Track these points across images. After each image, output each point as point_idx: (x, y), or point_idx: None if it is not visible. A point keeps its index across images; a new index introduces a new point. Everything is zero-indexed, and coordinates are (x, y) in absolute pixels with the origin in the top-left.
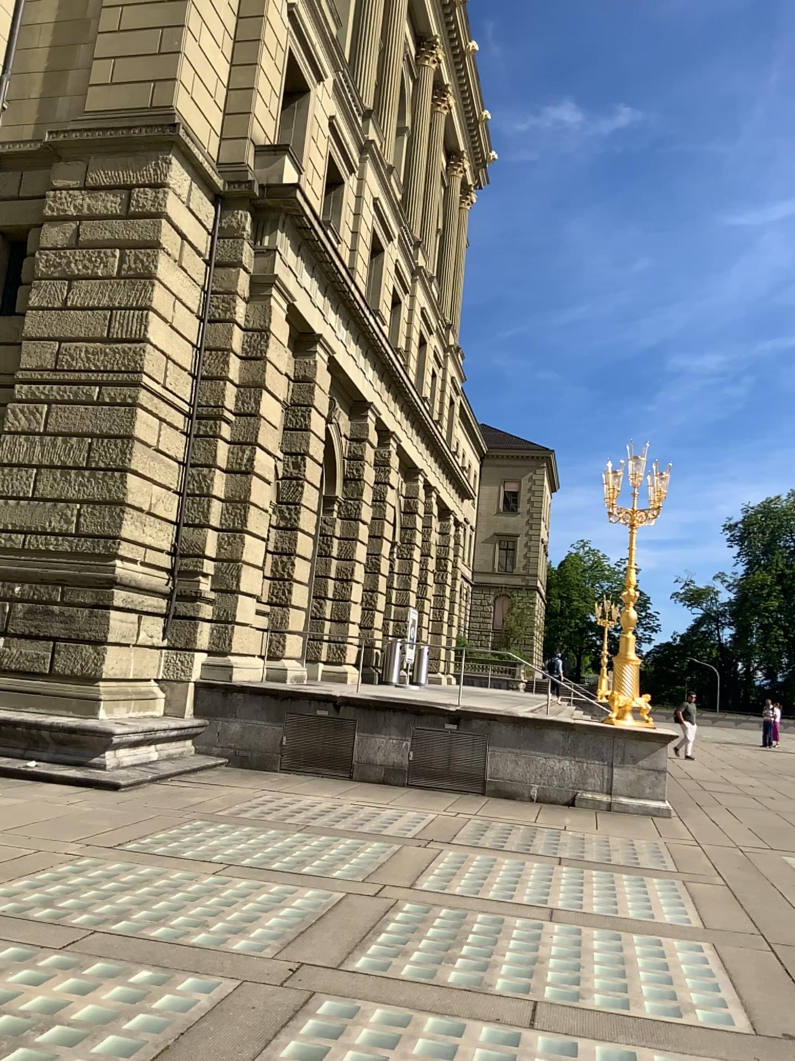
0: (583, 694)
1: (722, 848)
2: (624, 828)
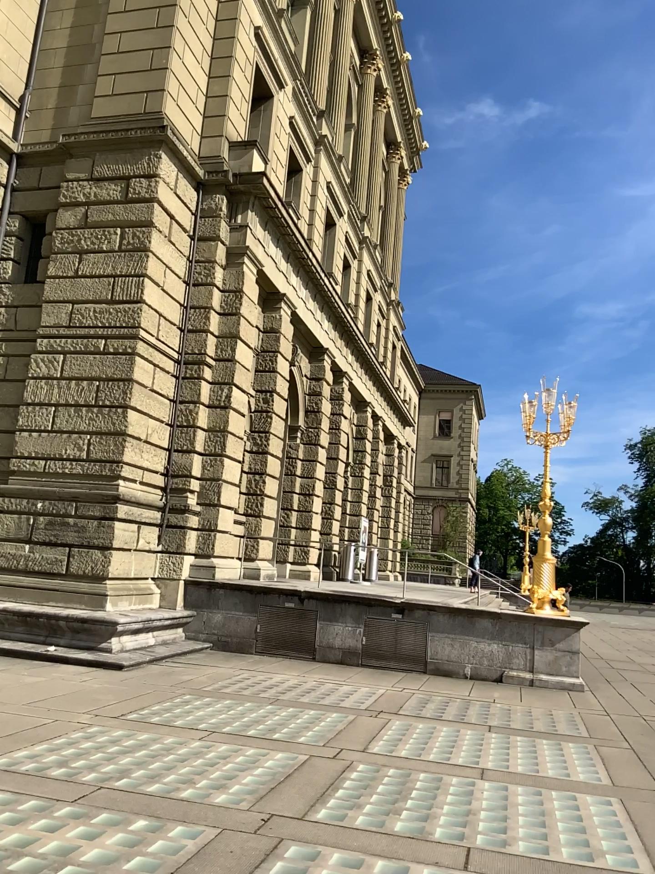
0: (507, 587)
1: (626, 714)
2: (541, 697)
